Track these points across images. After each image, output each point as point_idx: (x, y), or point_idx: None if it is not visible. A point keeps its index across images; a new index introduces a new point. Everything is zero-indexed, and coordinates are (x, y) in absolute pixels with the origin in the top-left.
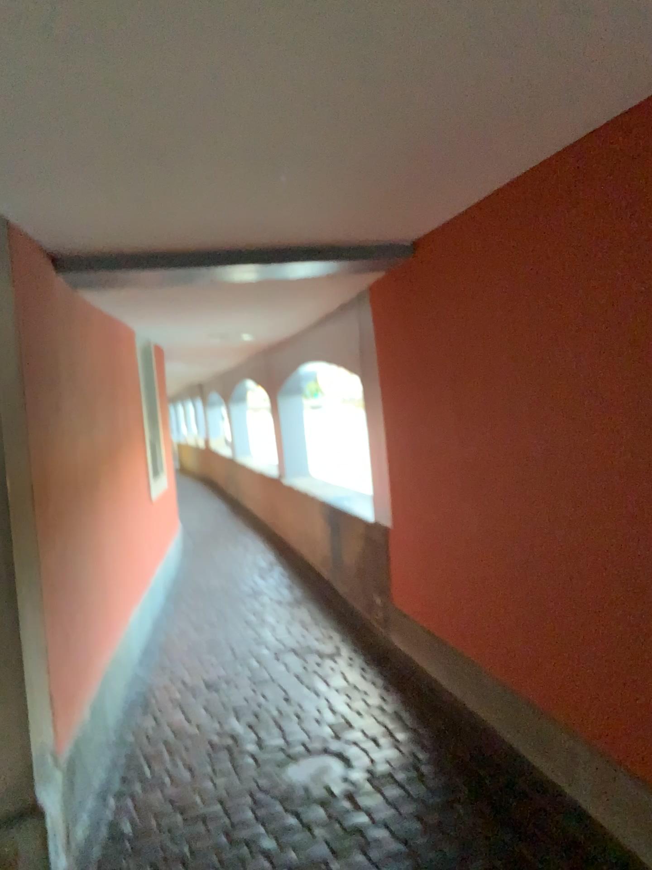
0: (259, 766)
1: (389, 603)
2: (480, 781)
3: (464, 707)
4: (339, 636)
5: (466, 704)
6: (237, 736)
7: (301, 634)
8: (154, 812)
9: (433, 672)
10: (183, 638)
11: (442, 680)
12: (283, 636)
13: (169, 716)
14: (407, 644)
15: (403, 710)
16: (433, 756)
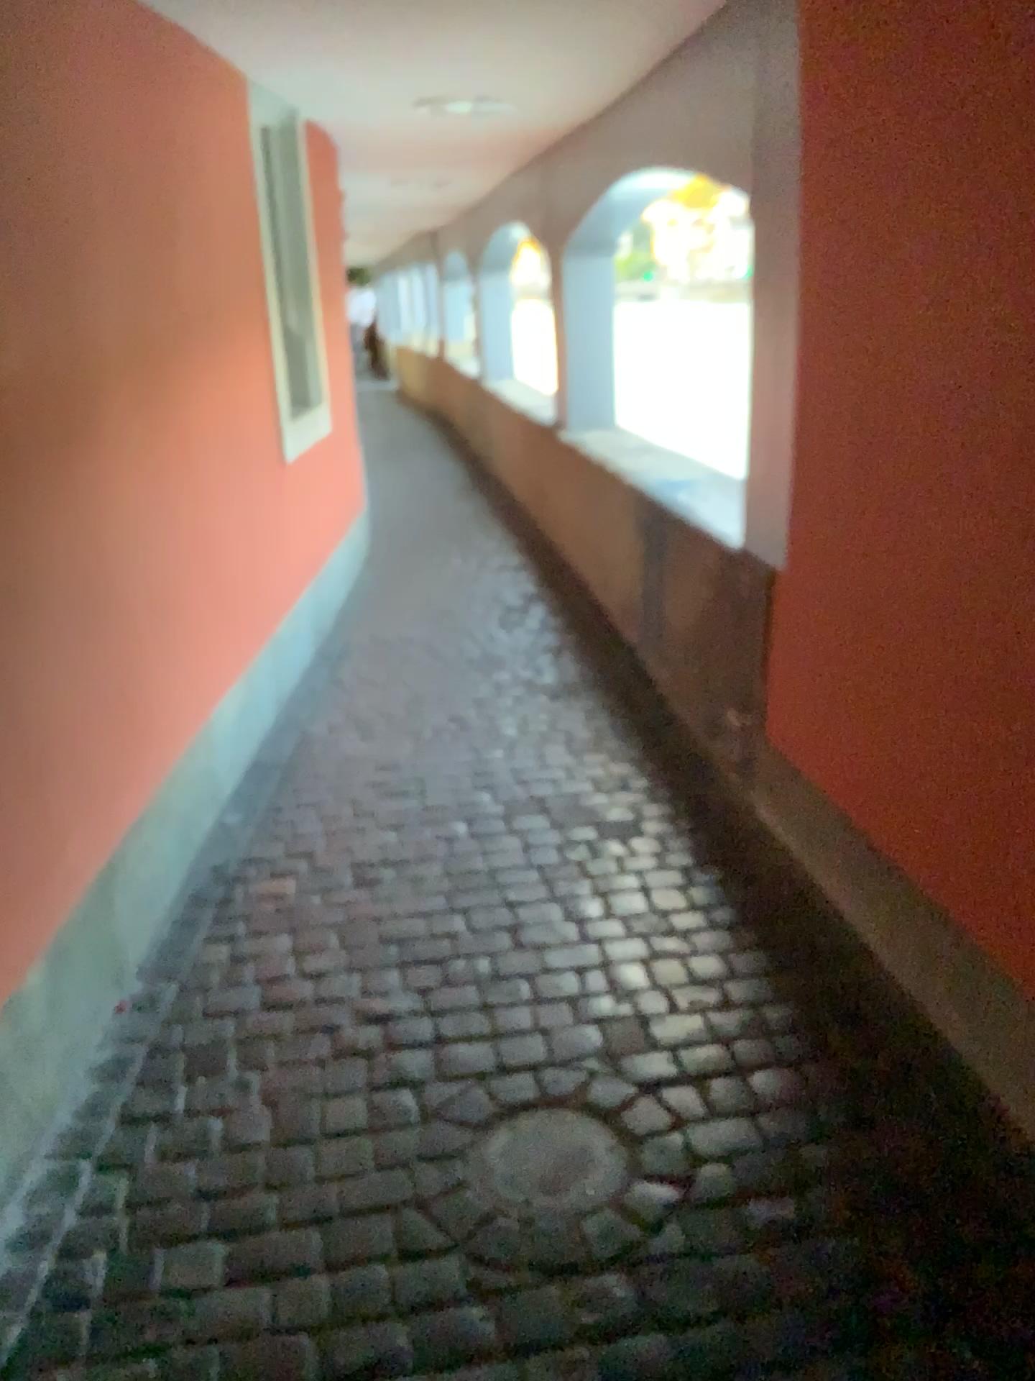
0: (427, 1121)
1: (757, 727)
2: (966, 1281)
3: (920, 1025)
4: (642, 778)
5: (925, 1018)
6: (391, 1023)
7: (564, 762)
8: (167, 1229)
9: (845, 909)
10: (329, 746)
11: (867, 940)
12: (529, 765)
13: (261, 945)
14: (788, 829)
15: (772, 1007)
16: (843, 1170)
